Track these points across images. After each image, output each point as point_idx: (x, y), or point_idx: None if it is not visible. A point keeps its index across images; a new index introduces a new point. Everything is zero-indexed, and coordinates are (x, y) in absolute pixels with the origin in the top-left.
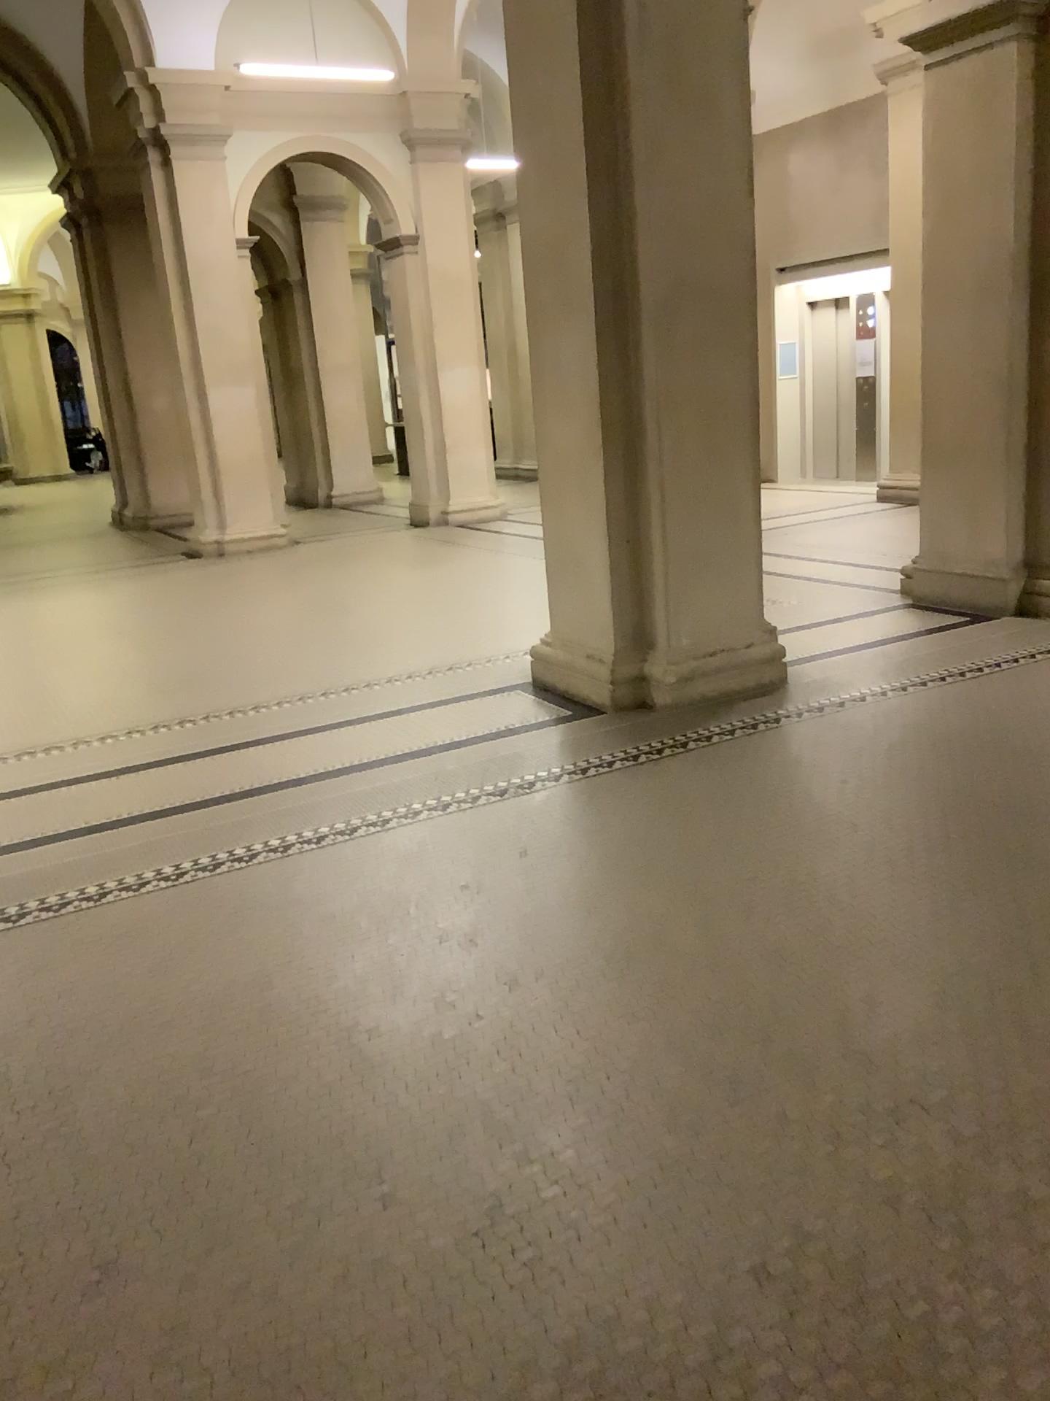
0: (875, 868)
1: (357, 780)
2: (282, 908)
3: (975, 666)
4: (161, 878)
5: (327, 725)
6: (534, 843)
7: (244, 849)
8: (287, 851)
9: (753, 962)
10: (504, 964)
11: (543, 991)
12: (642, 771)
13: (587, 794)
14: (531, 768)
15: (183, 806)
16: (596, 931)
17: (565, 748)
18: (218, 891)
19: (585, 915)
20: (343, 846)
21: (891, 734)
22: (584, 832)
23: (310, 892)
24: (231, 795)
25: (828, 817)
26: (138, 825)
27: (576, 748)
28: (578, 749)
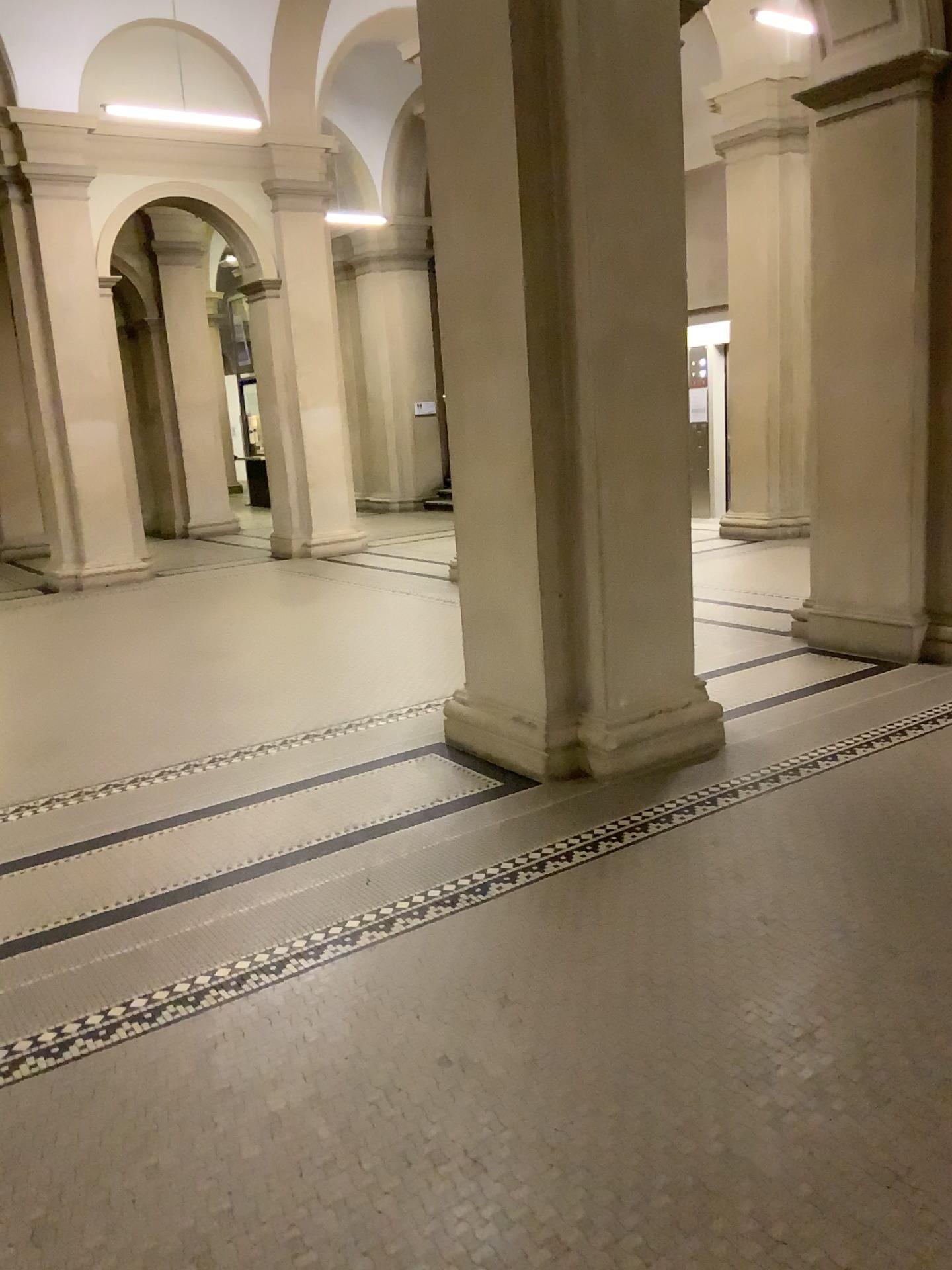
0: (943, 1012)
1: (272, 882)
2: (209, 1102)
3: (917, 723)
4: (40, 1051)
5: (224, 805)
6: (512, 979)
7: (145, 999)
8: (201, 998)
9: (863, 1182)
10: (532, 1199)
11: (601, 1253)
12: (607, 866)
13: (554, 901)
14: (476, 862)
15: (63, 930)
16: (637, 1132)
17: (506, 833)
18: (119, 1073)
19: (613, 1102)
20: (272, 988)
21: (870, 810)
22: (569, 960)
23: (242, 1072)
24: (120, 910)
25: (851, 931)
26: (6, 960)
27: (519, 832)
28: (524, 835)
